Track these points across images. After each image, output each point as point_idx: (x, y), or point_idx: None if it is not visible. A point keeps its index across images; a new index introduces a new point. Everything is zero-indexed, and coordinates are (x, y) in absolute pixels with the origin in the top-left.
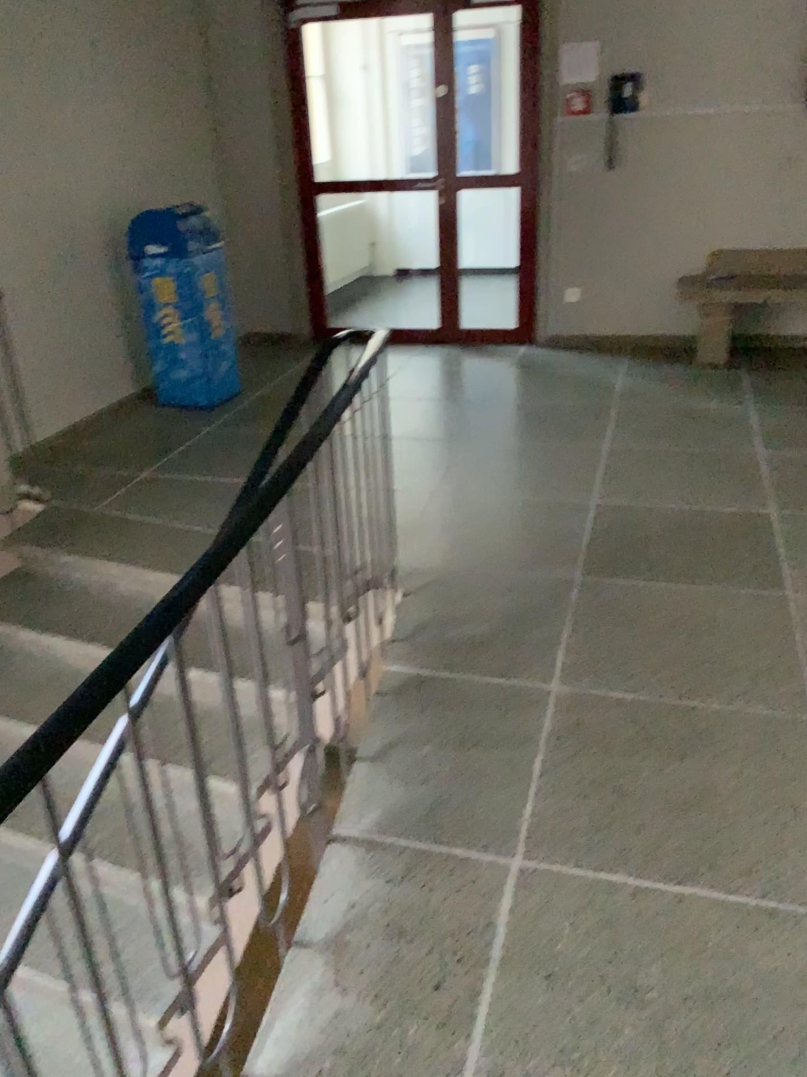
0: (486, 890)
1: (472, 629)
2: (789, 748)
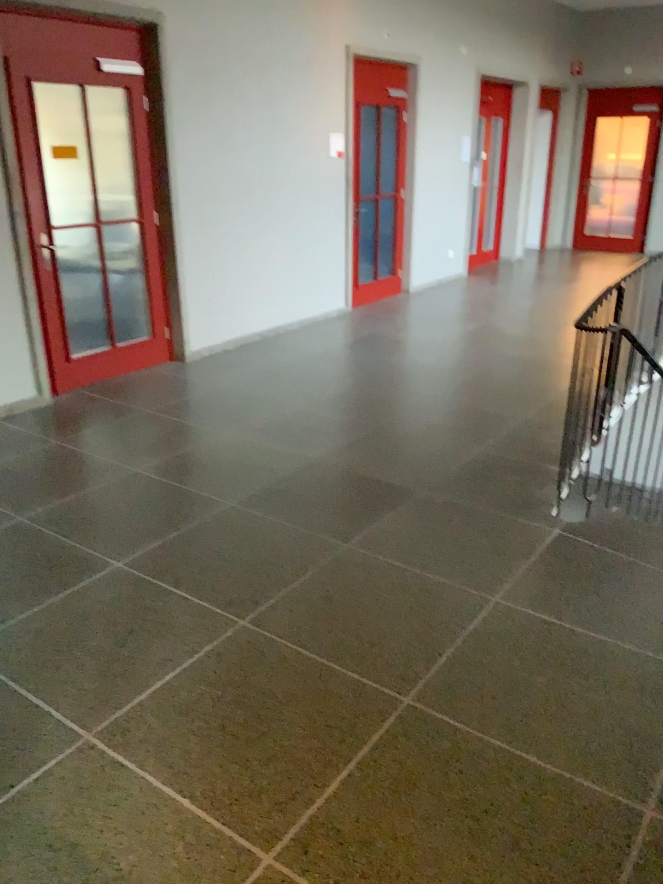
0: (541, 411)
1: (513, 477)
2: (403, 419)
